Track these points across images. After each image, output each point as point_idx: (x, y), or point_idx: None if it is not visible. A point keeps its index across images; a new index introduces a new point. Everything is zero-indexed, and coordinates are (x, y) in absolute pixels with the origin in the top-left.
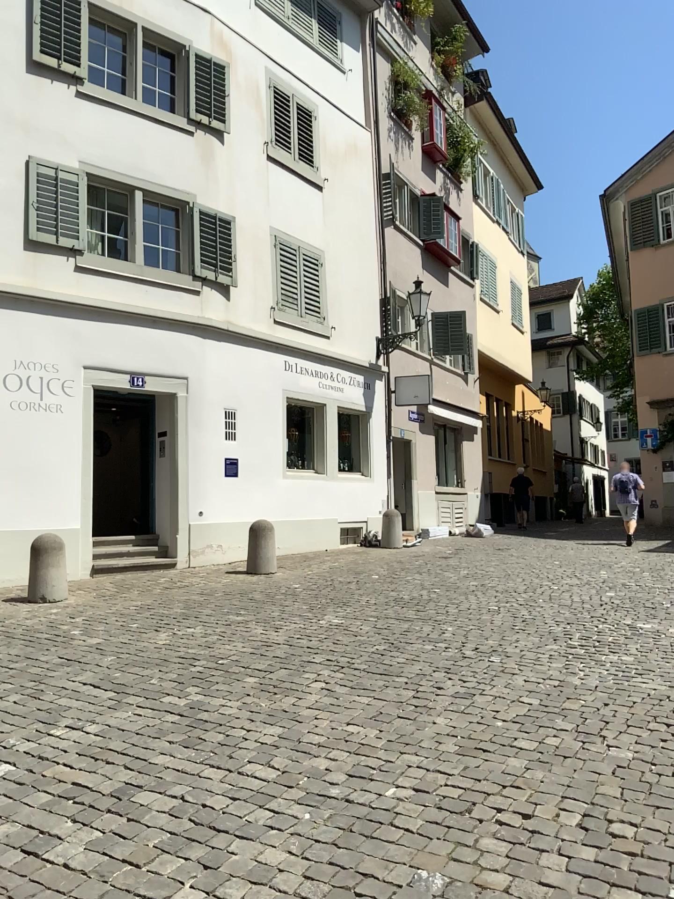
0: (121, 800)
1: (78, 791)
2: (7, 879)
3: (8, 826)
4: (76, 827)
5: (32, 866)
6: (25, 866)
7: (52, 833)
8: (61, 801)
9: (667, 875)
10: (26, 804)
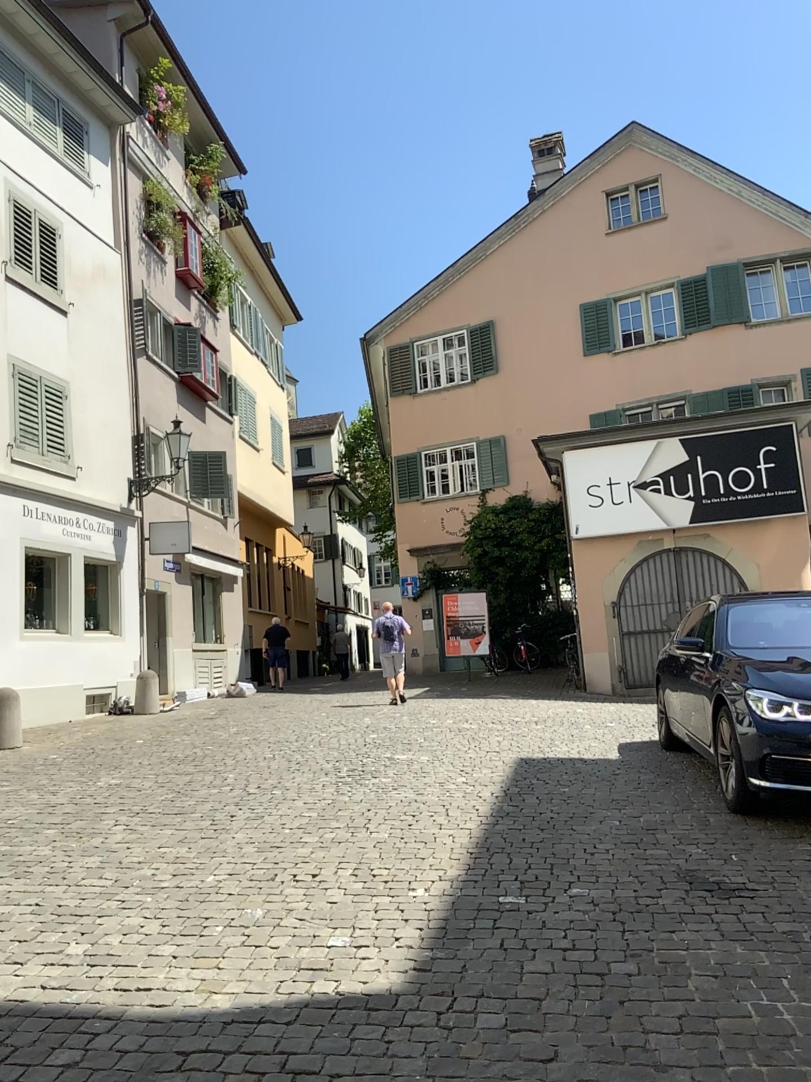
0: None
1: None
2: None
3: None
4: None
5: None
6: None
7: None
8: None
9: (407, 885)
10: None
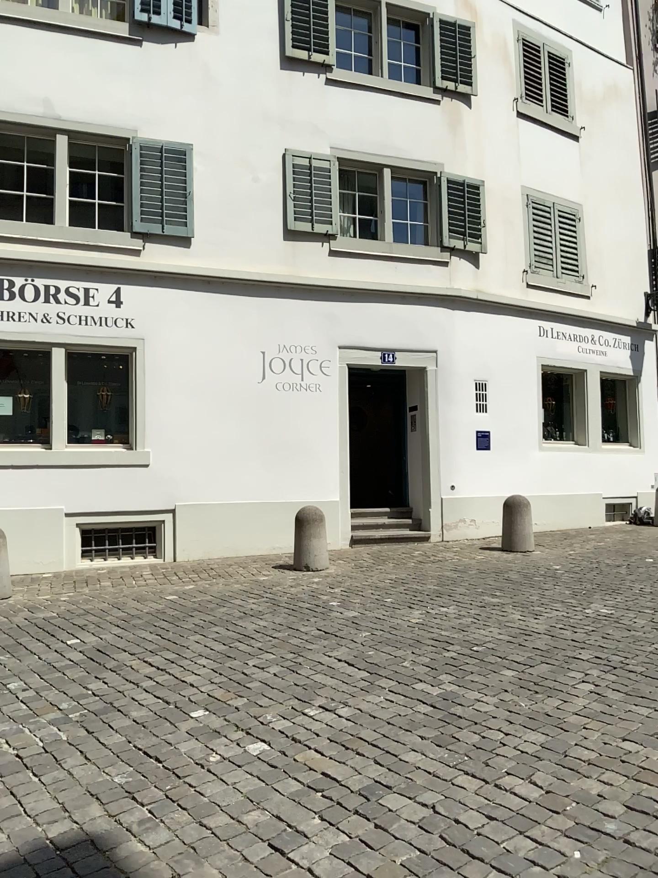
0: (369, 801)
1: (326, 783)
2: (253, 877)
3: (258, 814)
4: (322, 827)
5: (278, 865)
6: (271, 865)
7: (298, 829)
8: (309, 793)
9: None
10: (276, 791)
